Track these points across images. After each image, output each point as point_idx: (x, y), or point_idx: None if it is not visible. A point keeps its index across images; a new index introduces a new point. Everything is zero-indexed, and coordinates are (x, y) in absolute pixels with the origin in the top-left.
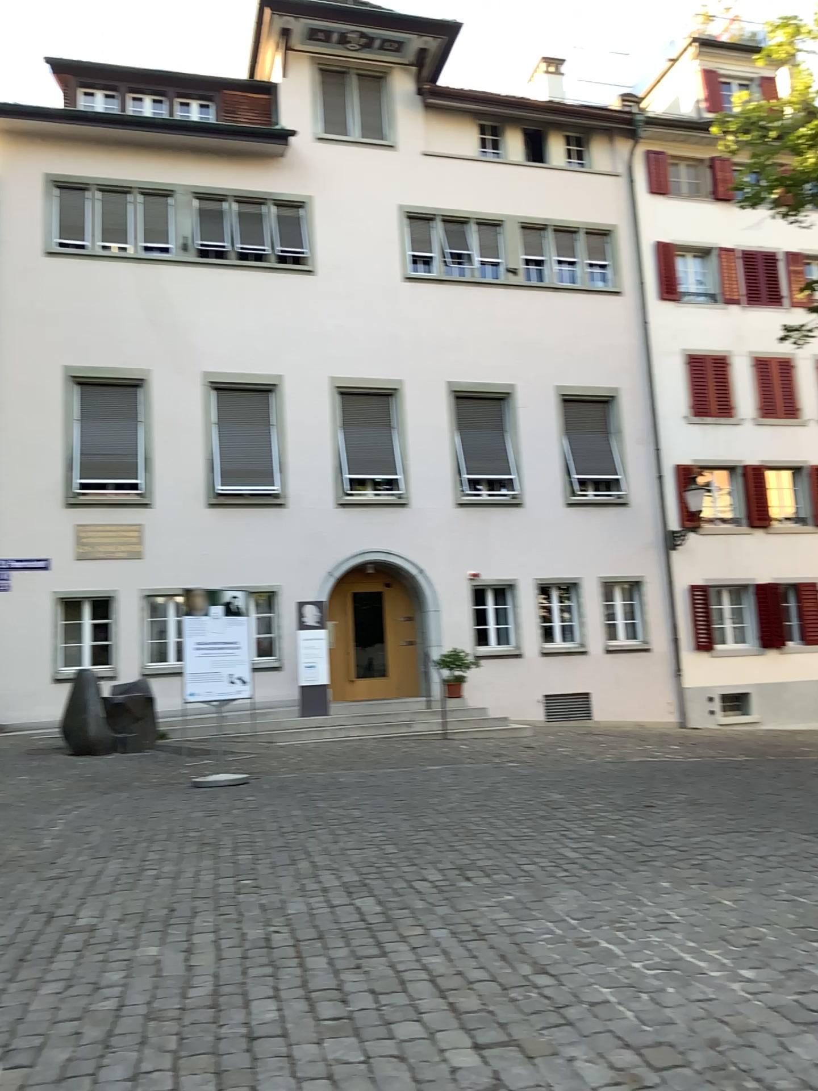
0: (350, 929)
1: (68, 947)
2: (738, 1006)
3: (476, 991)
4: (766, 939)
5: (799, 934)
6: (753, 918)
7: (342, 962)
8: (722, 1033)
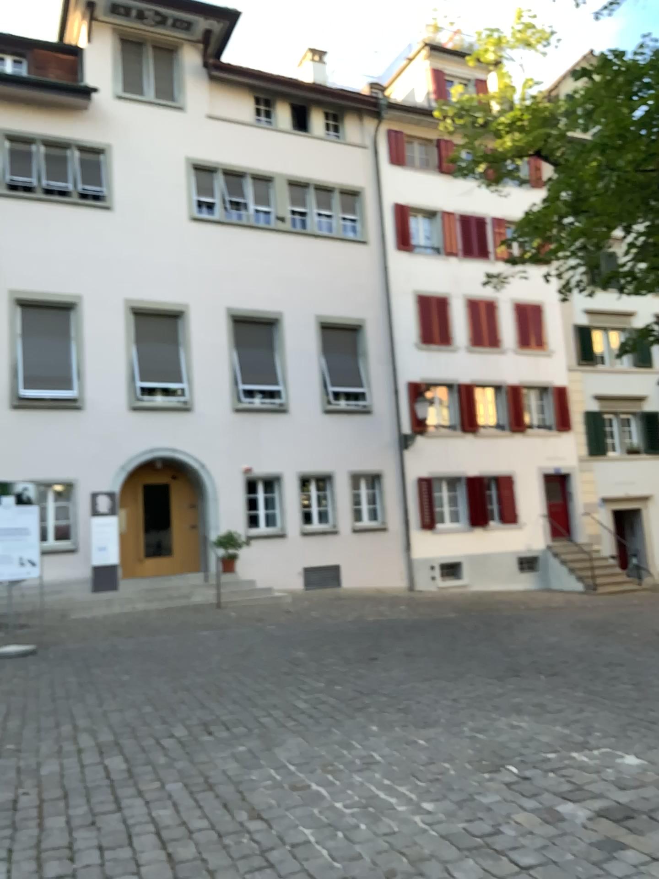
0: (91, 788)
1: None
2: (417, 838)
3: (194, 841)
4: (449, 773)
5: (476, 767)
6: (441, 755)
7: (76, 822)
8: (401, 864)
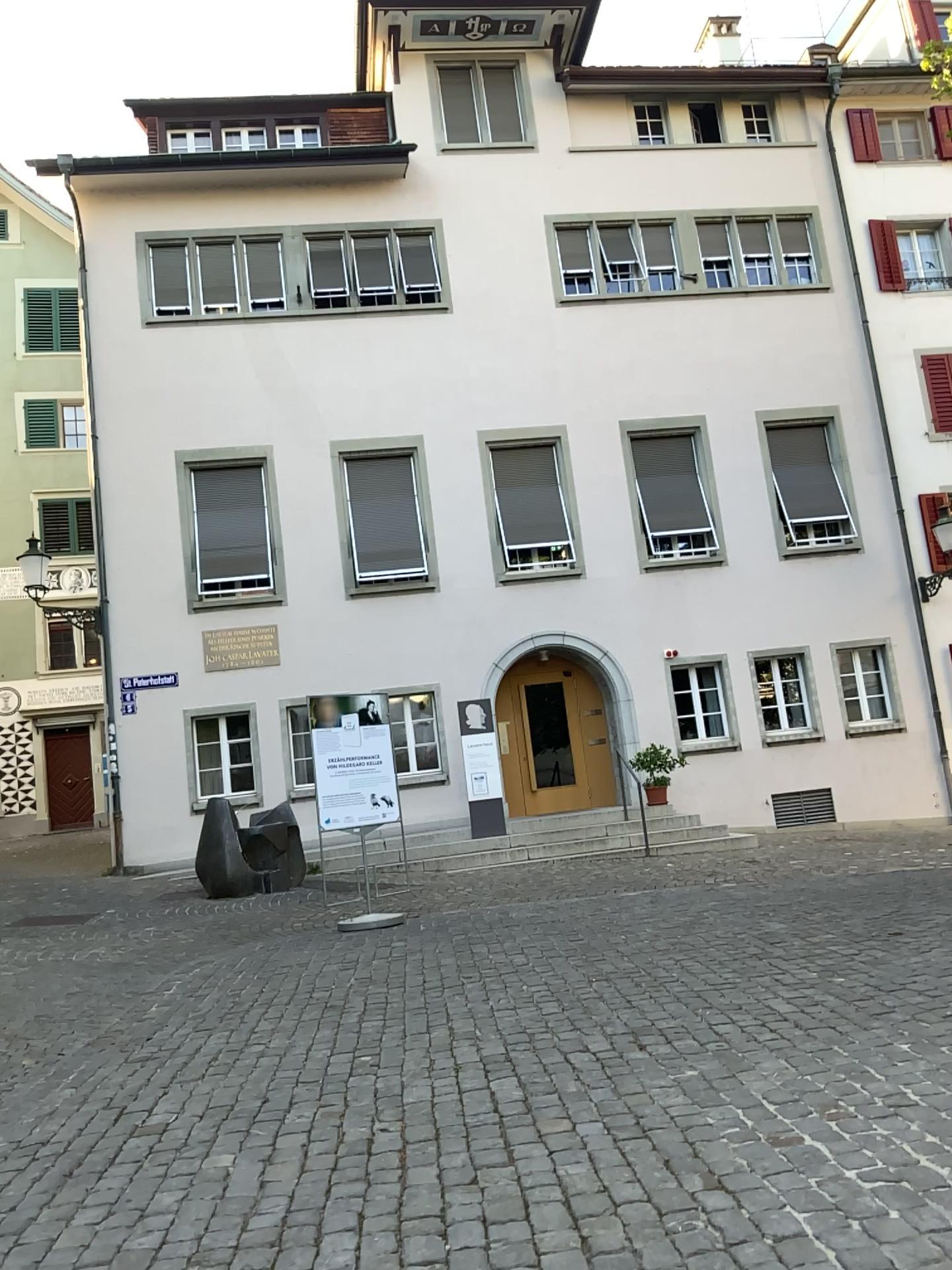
0: (472, 1126)
1: (123, 1158)
2: None
3: (621, 1220)
4: None
5: None
6: None
7: (453, 1176)
8: None
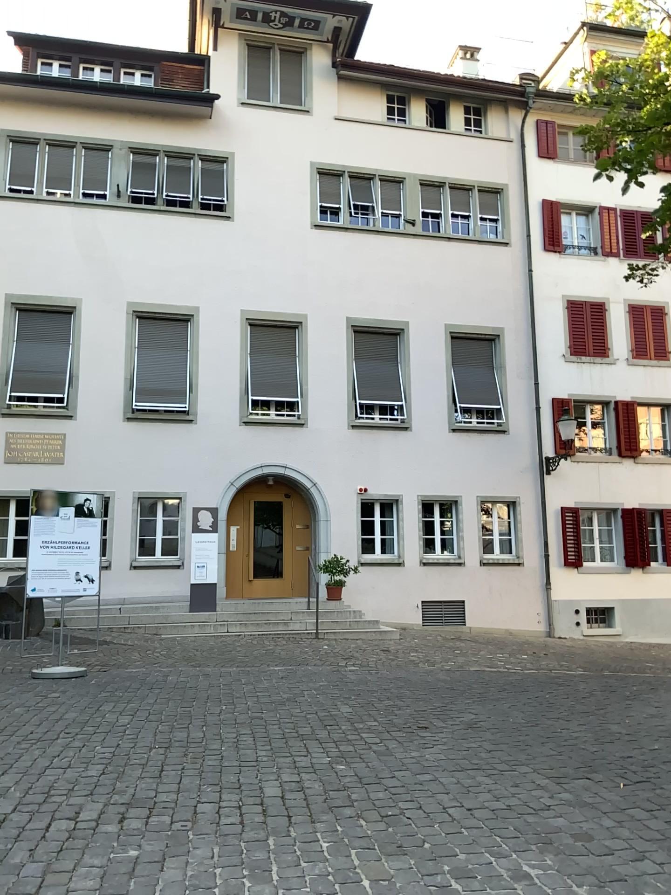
0: None
1: None
2: None
3: None
4: None
5: None
6: None
7: None
8: None
